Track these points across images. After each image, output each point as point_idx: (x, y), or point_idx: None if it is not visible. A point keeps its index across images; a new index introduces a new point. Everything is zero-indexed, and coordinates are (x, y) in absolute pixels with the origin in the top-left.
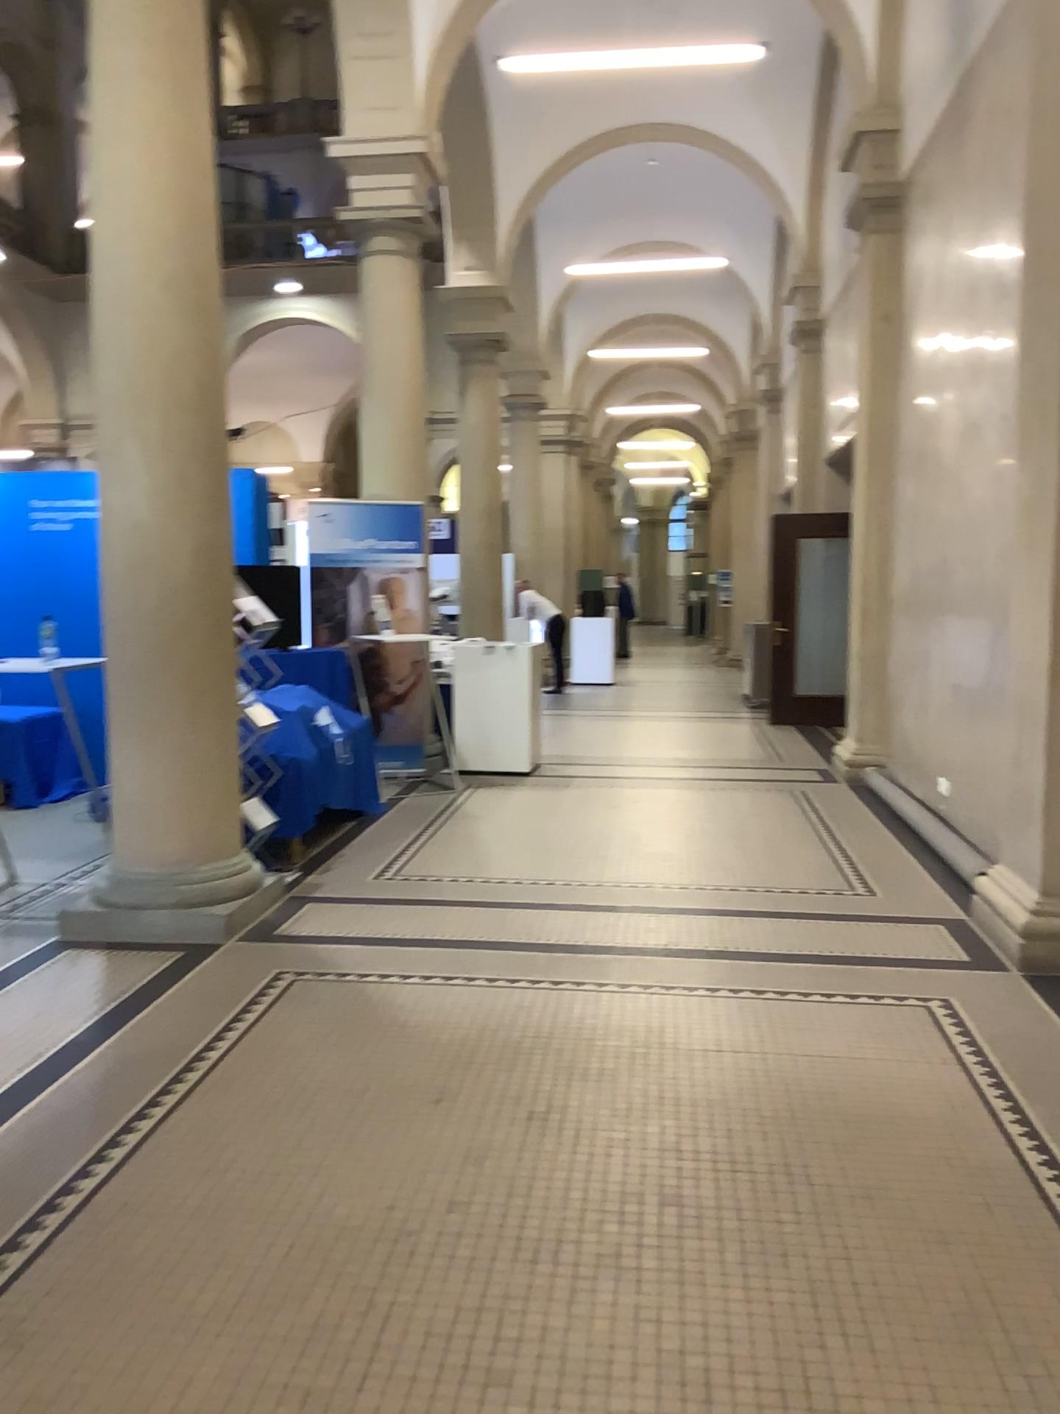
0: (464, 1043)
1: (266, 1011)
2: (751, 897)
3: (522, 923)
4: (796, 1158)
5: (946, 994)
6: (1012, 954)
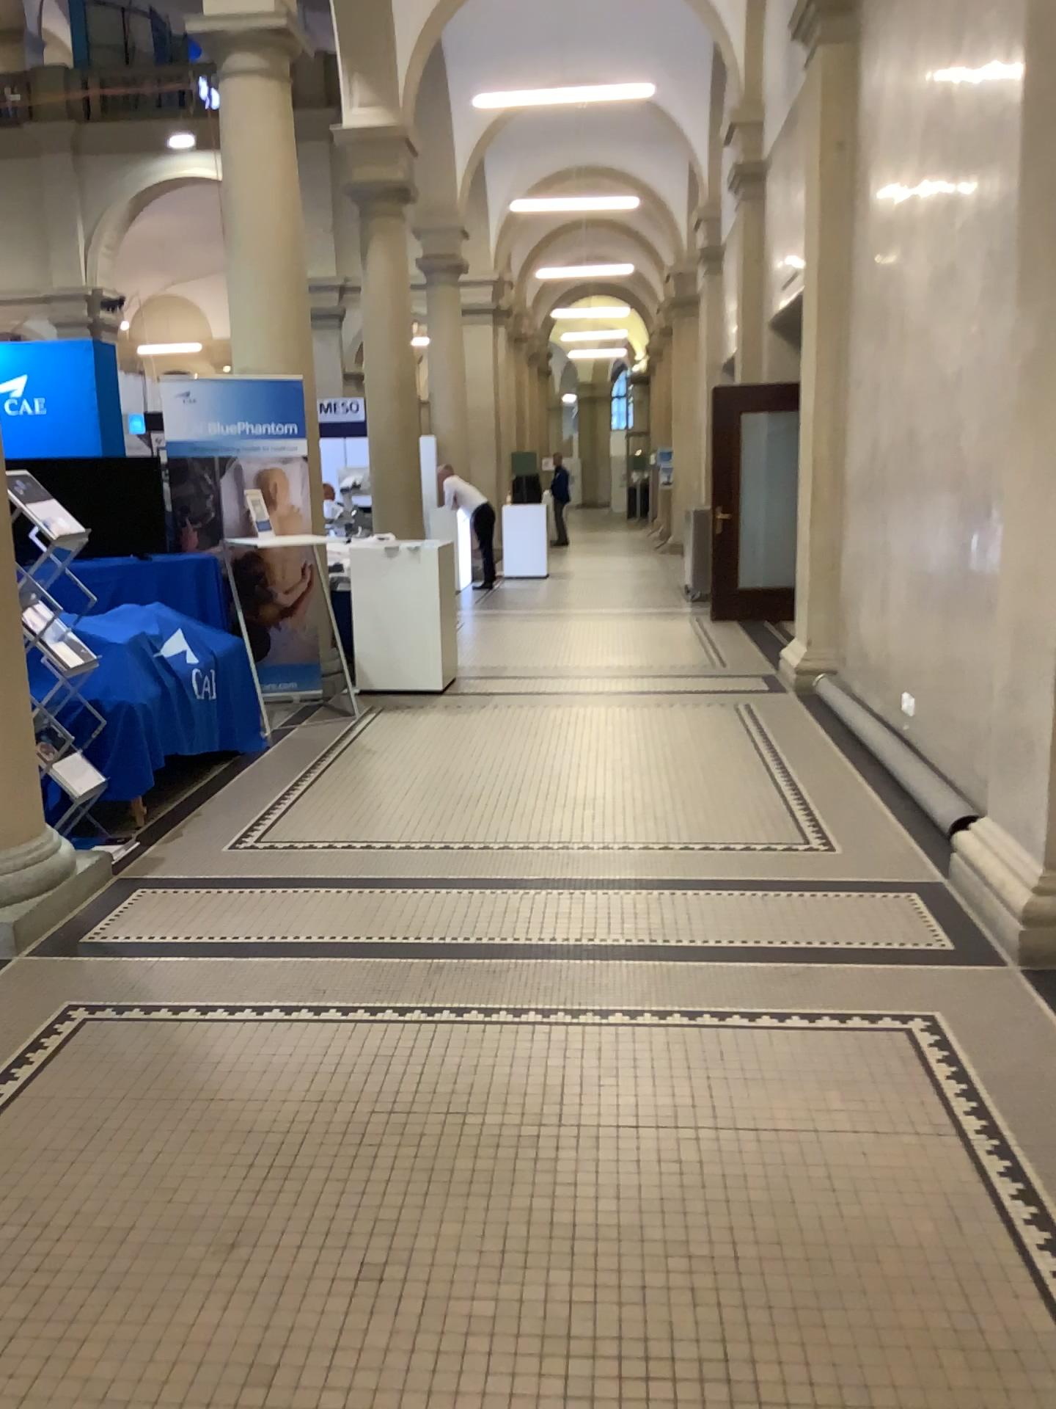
0: (287, 1130)
1: (26, 1082)
2: (682, 867)
3: (396, 915)
4: (736, 1355)
5: (931, 1014)
6: (1007, 943)
